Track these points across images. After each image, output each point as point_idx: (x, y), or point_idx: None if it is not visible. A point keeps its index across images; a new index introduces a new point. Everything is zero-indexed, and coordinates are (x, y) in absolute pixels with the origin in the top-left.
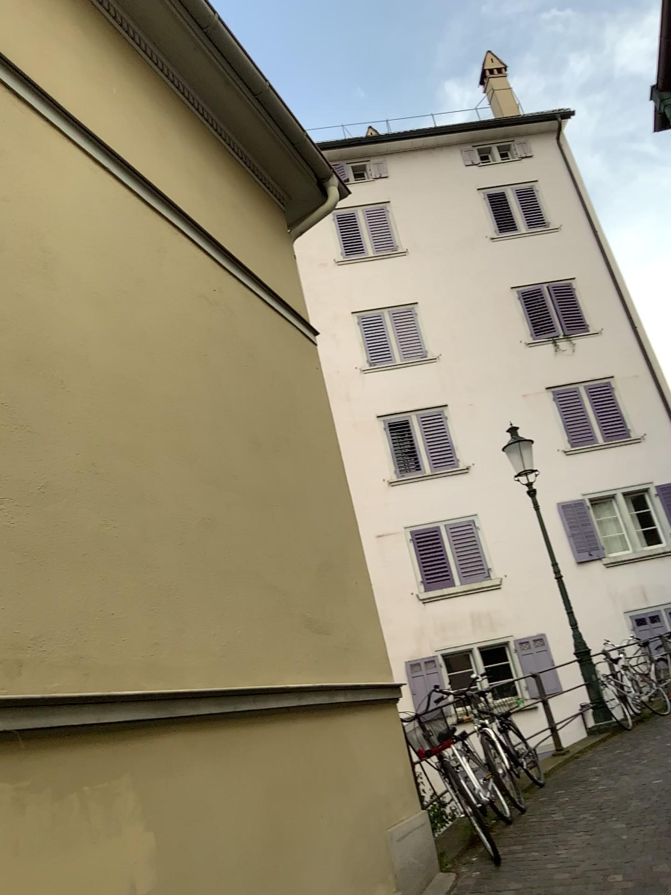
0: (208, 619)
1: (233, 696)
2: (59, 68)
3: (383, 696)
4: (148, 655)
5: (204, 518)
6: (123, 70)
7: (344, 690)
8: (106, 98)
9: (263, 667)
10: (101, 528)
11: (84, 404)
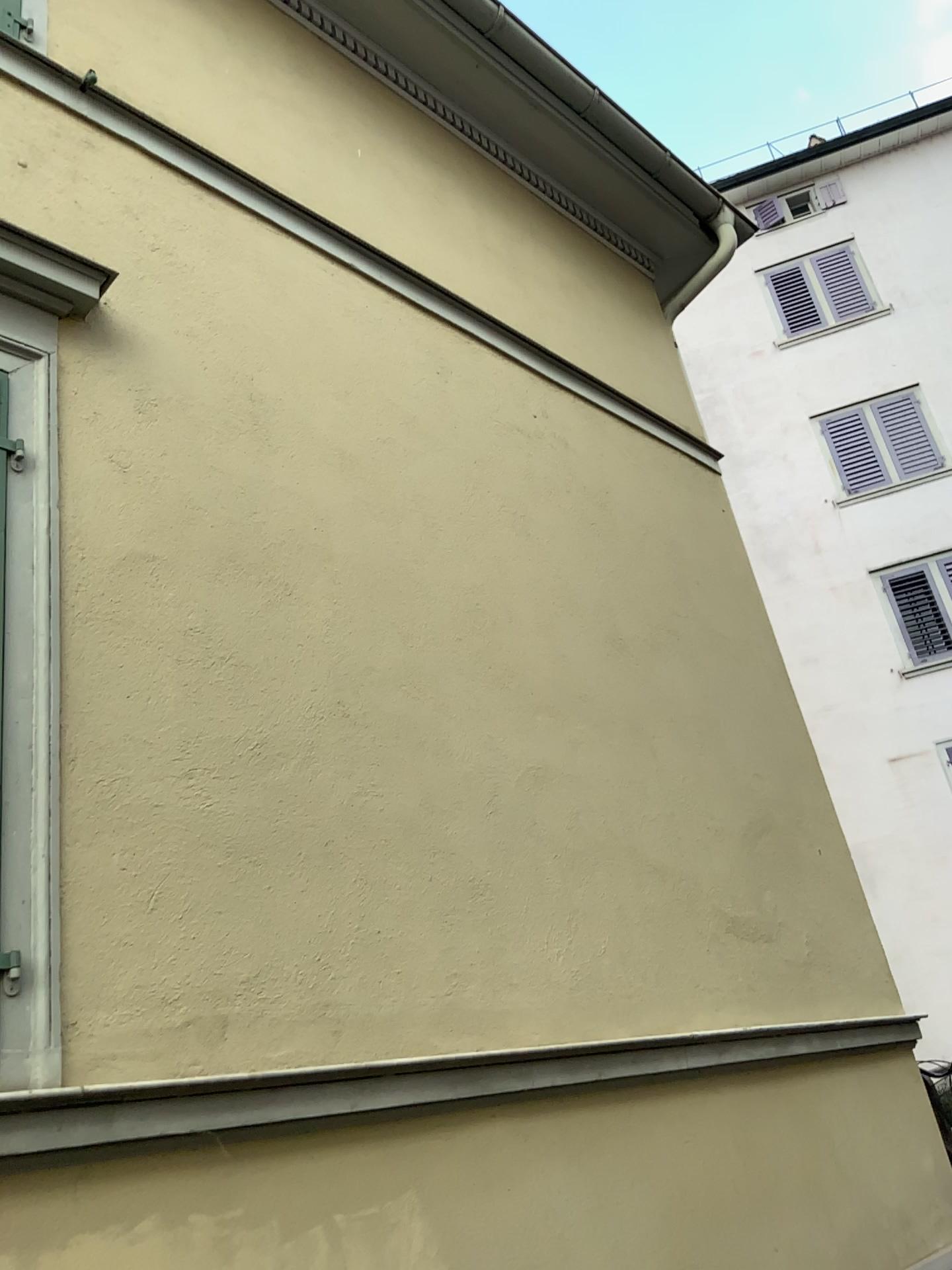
0: (547, 929)
1: (593, 1055)
2: (271, 137)
3: (882, 1038)
4: (441, 995)
5: (533, 768)
6: (376, 122)
7: (806, 1032)
8: (347, 164)
9: (650, 1001)
10: (353, 800)
11: (321, 614)
